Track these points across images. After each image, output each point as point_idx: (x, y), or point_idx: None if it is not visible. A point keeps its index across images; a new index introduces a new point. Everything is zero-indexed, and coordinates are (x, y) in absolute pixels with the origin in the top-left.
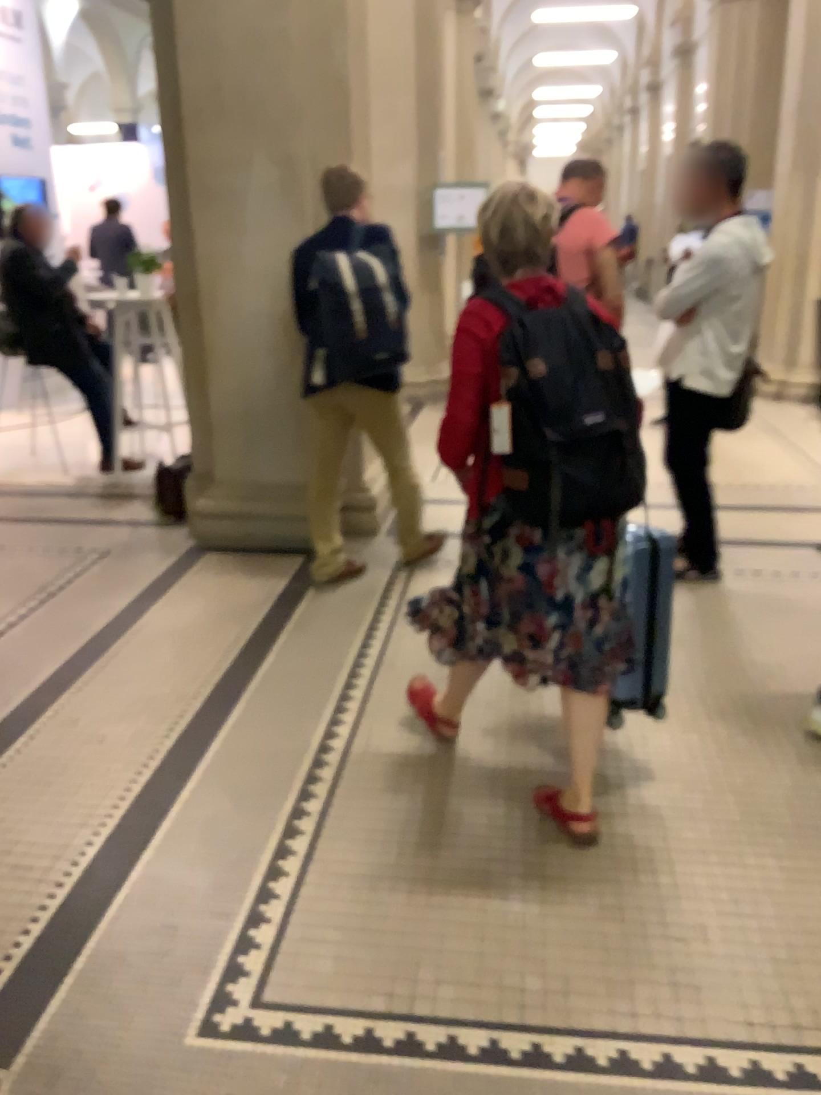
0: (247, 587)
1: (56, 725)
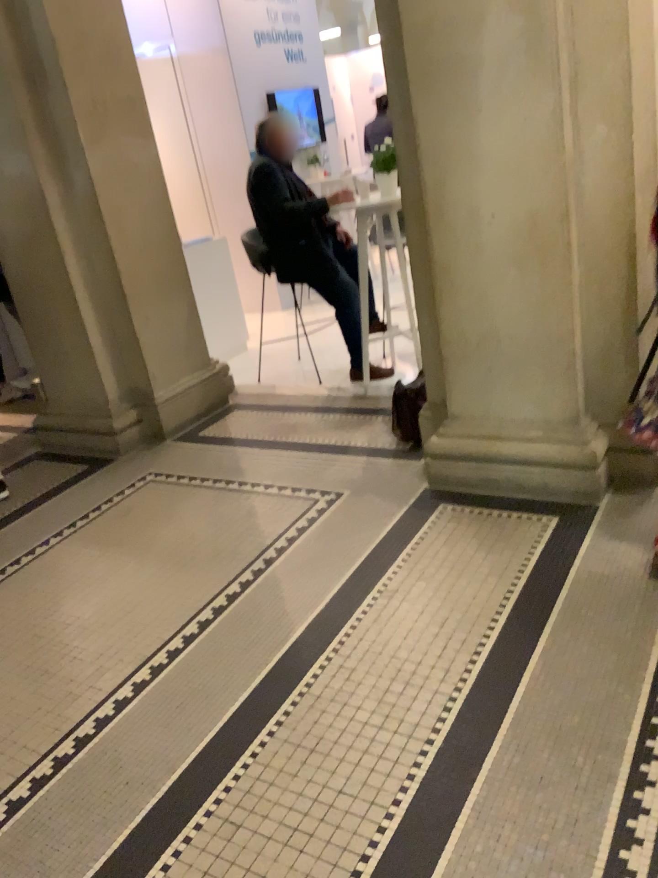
0: (470, 580)
1: (185, 863)
